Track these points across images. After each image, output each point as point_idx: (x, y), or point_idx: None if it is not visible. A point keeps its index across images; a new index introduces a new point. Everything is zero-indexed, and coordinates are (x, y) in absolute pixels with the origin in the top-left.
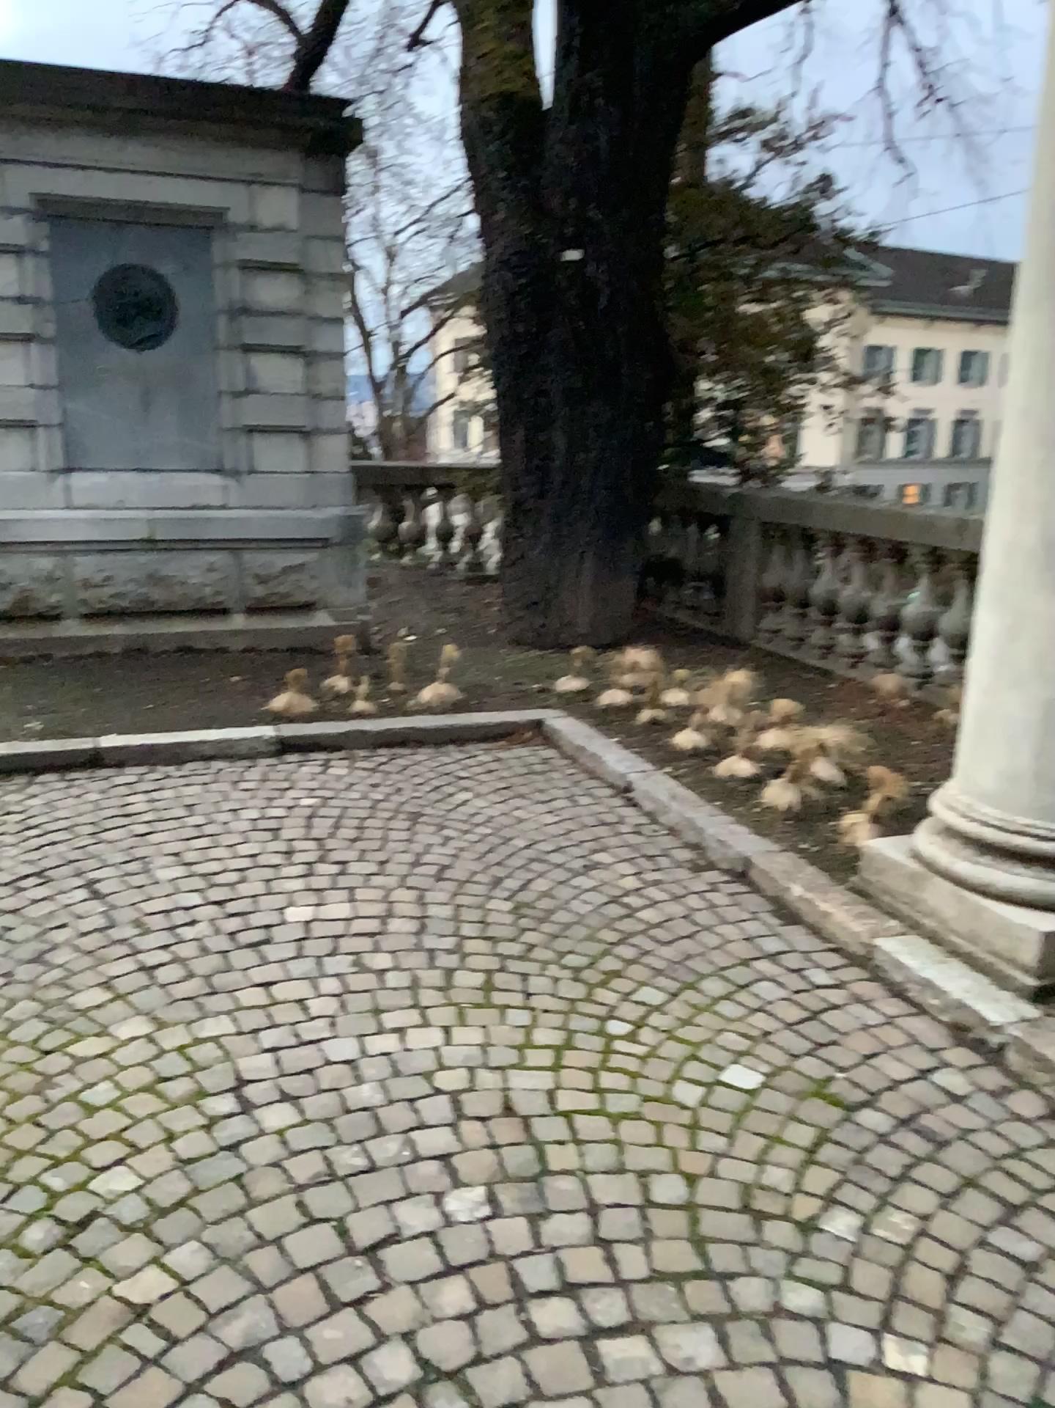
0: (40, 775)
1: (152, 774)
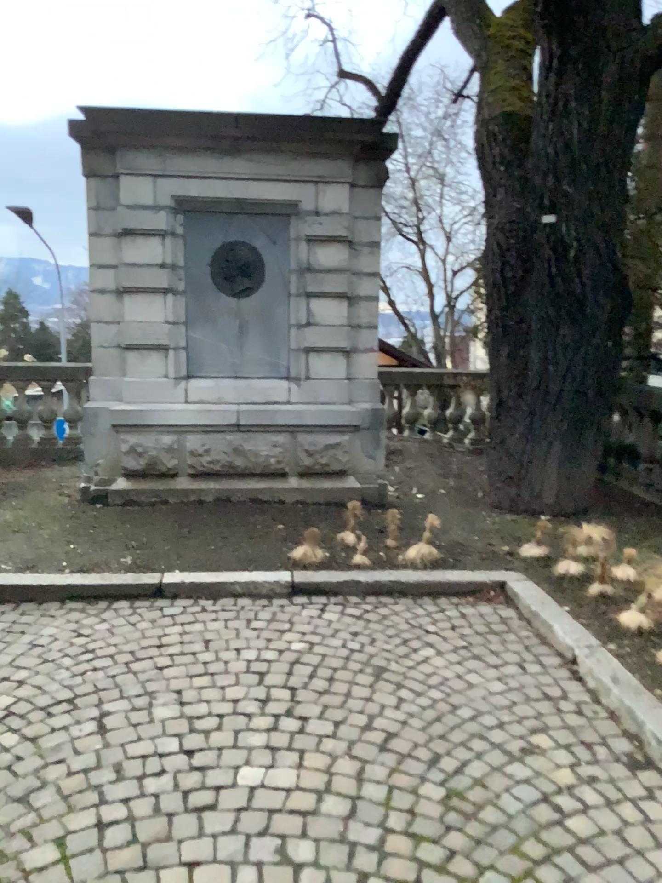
0: (115, 599)
1: (192, 605)
